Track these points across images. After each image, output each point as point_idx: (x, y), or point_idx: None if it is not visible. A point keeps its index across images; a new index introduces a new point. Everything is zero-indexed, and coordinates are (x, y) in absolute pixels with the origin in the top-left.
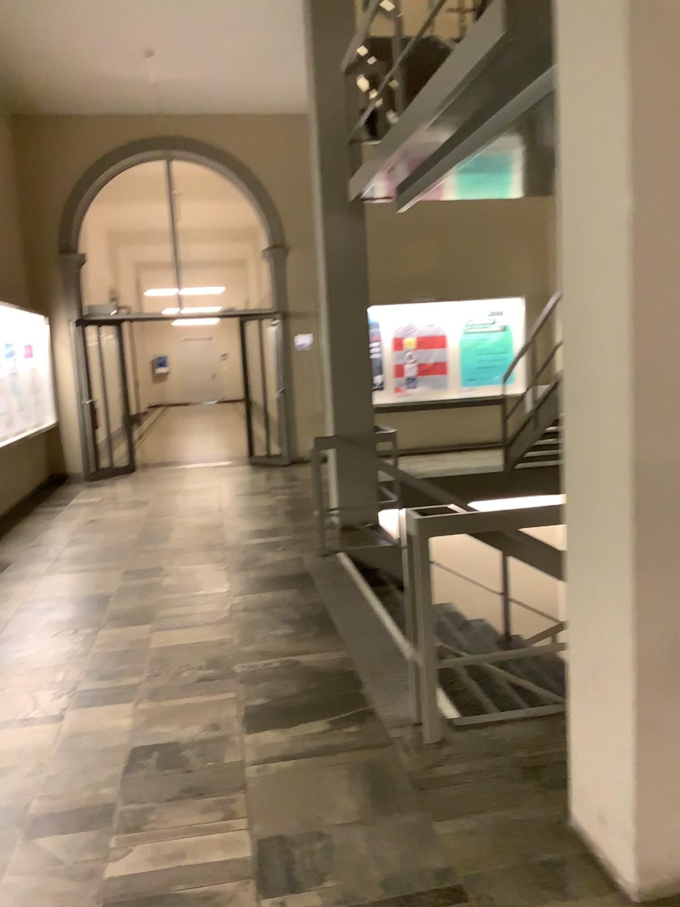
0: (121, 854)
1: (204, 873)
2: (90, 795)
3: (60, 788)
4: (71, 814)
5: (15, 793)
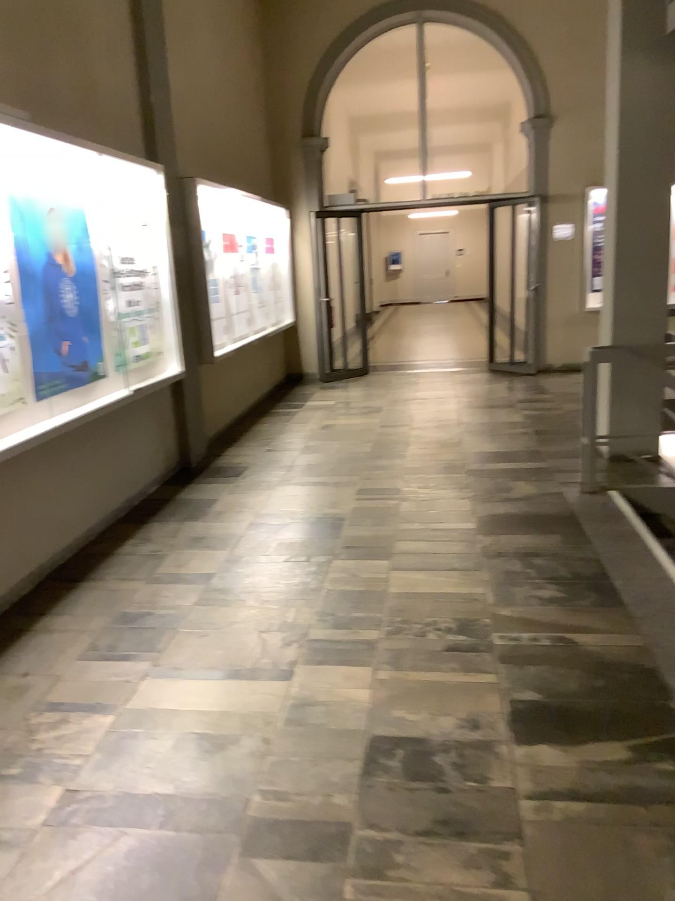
0: None
1: None
2: (321, 803)
3: (286, 783)
4: (298, 827)
5: (235, 776)
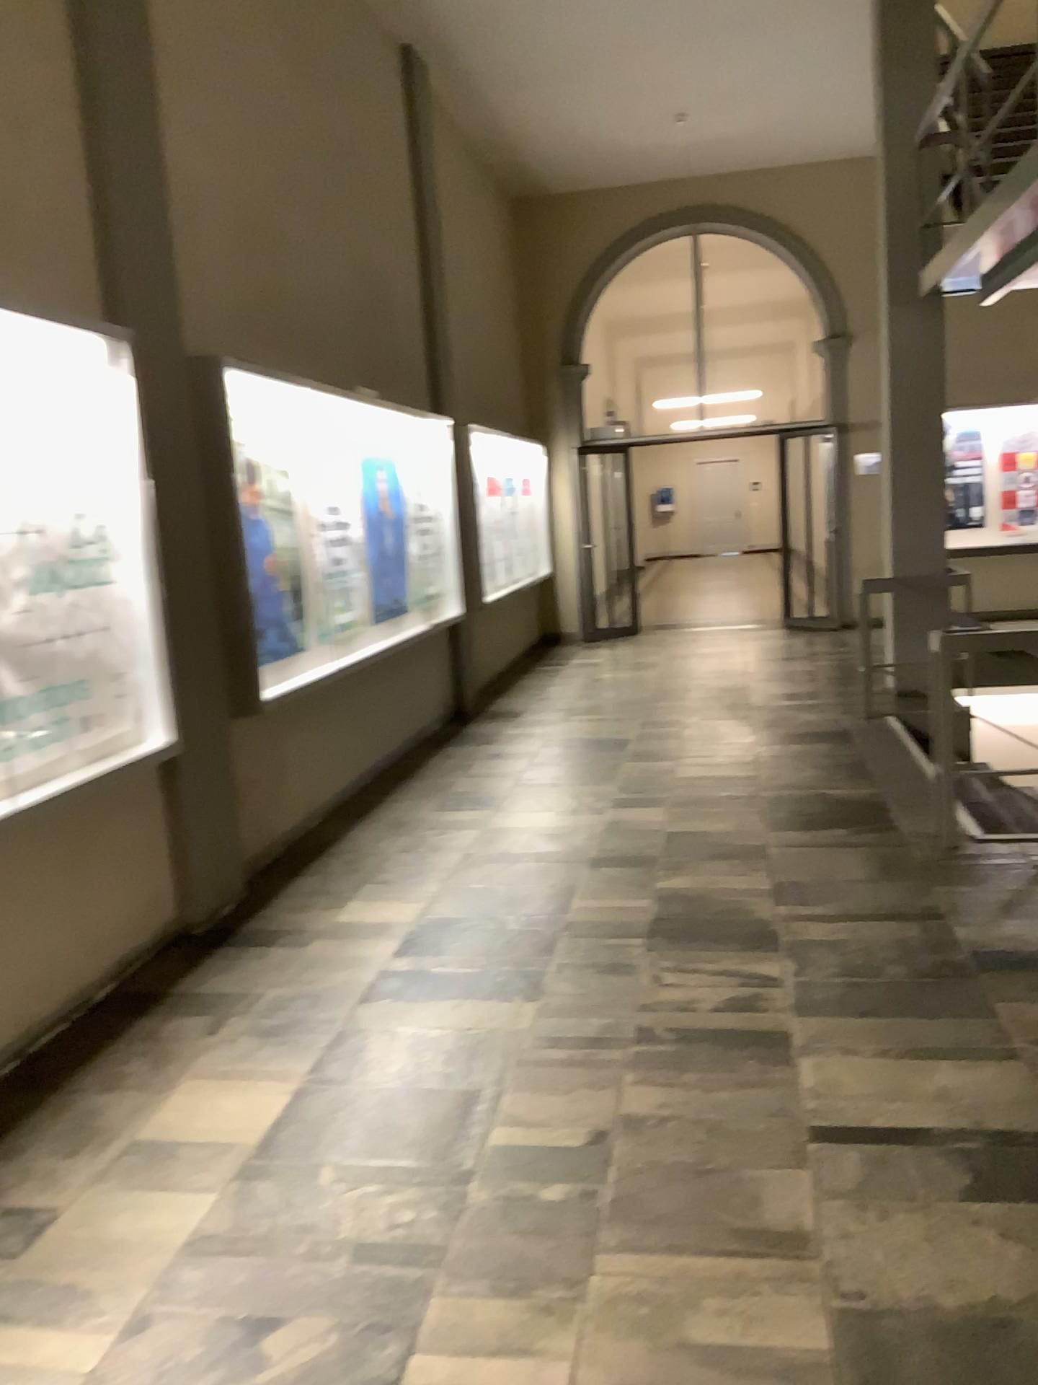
0: (669, 877)
1: (734, 890)
2: (639, 851)
3: (614, 847)
4: (626, 858)
5: (578, 847)
